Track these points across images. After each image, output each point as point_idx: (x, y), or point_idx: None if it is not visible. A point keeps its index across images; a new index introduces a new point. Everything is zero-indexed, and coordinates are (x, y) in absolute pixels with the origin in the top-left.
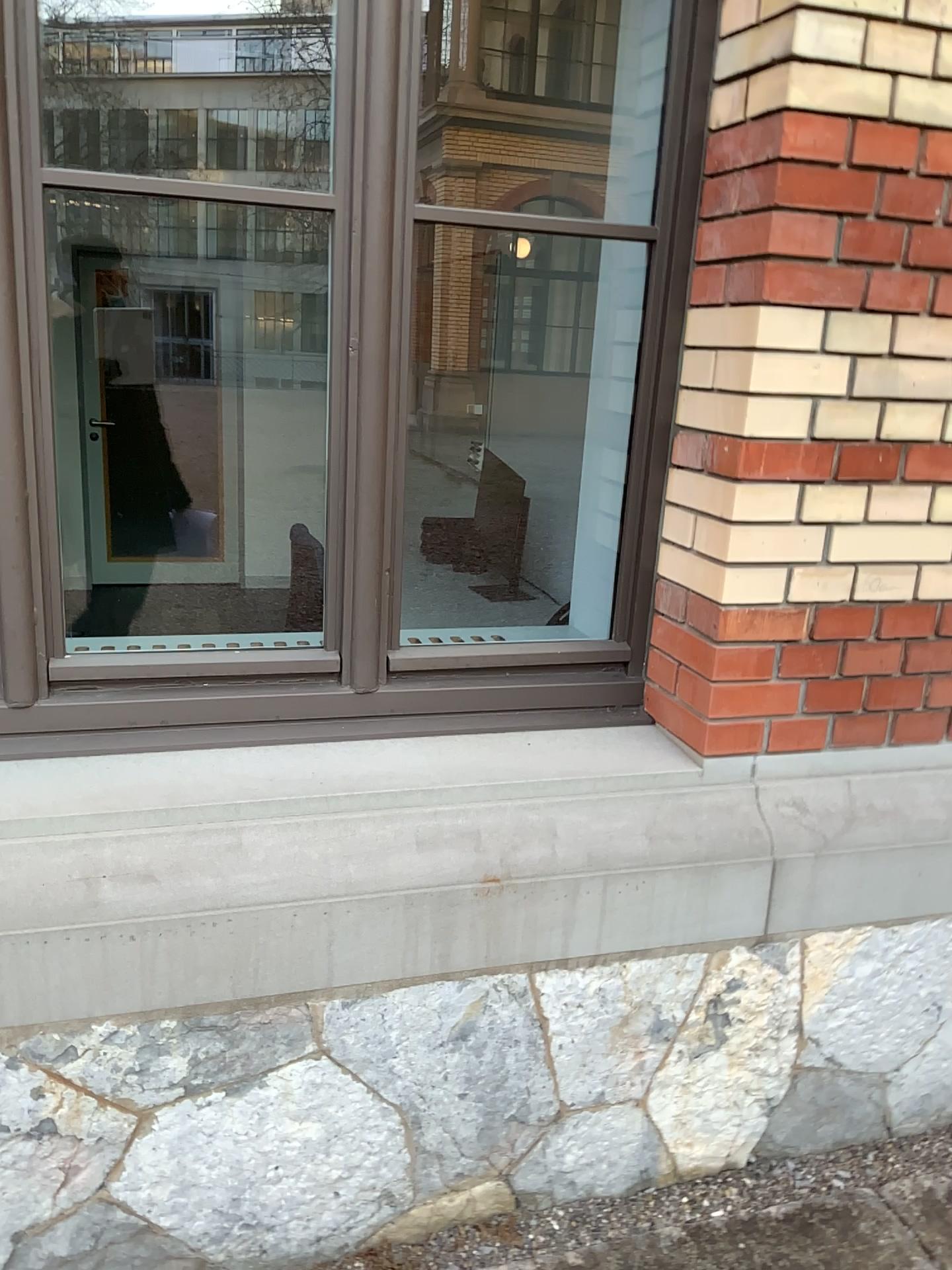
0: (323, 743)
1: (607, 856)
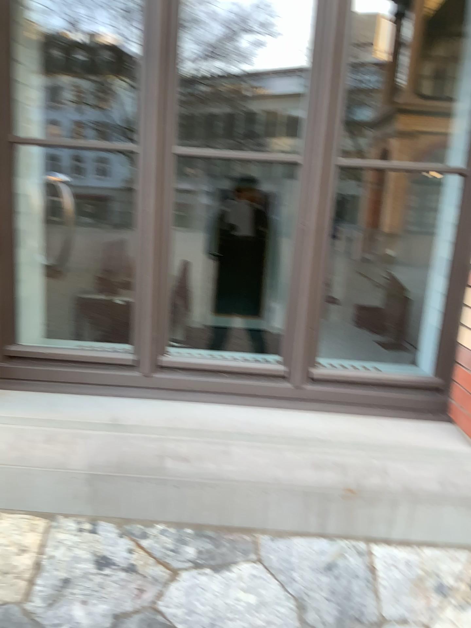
0: (275, 409)
1: (414, 487)
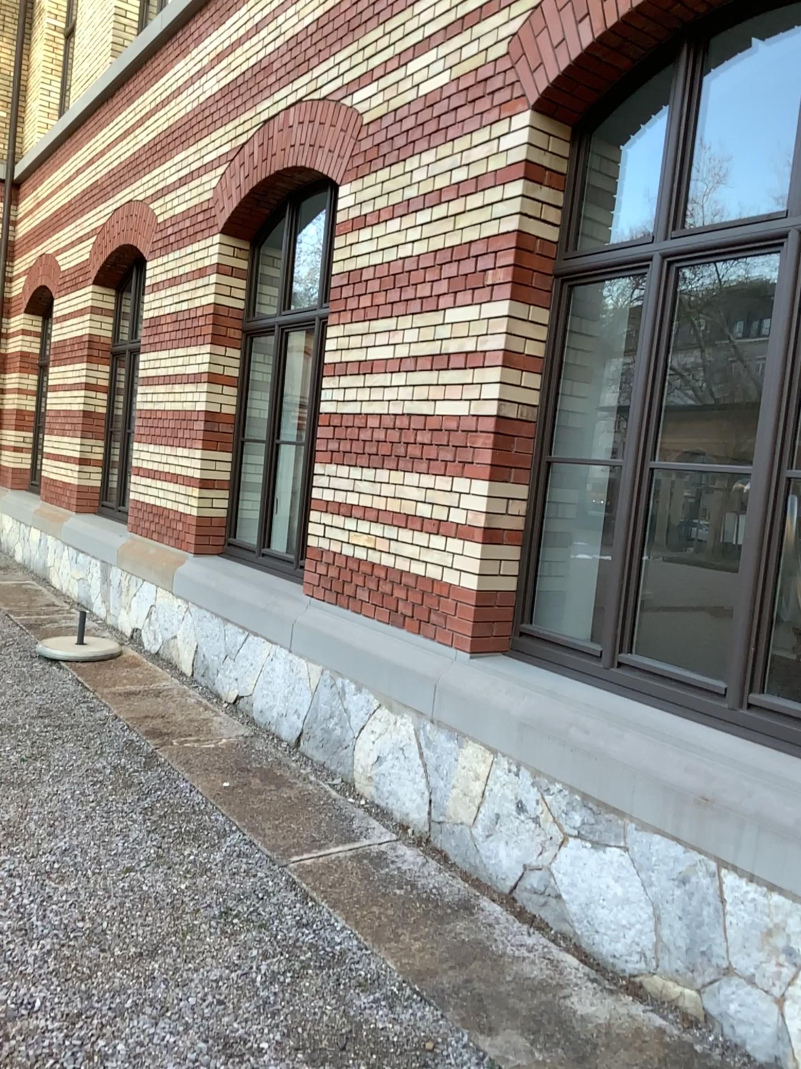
0: (695, 720)
1: (766, 816)
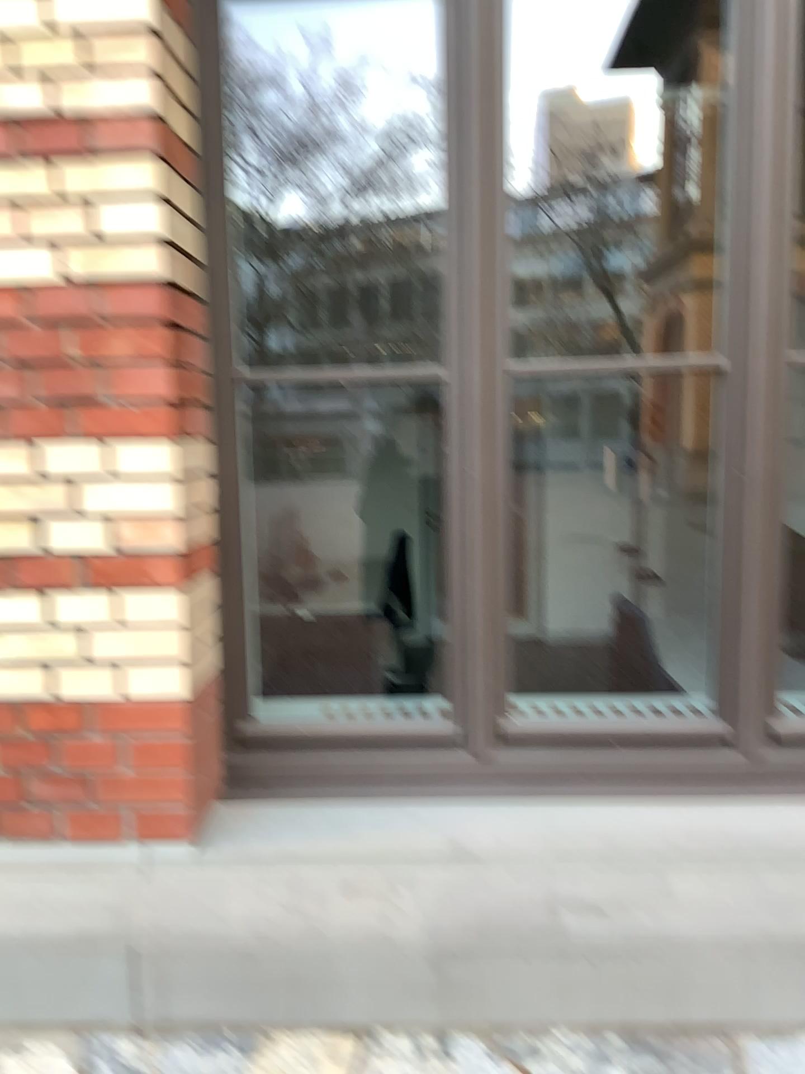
0: (728, 799)
1: None
